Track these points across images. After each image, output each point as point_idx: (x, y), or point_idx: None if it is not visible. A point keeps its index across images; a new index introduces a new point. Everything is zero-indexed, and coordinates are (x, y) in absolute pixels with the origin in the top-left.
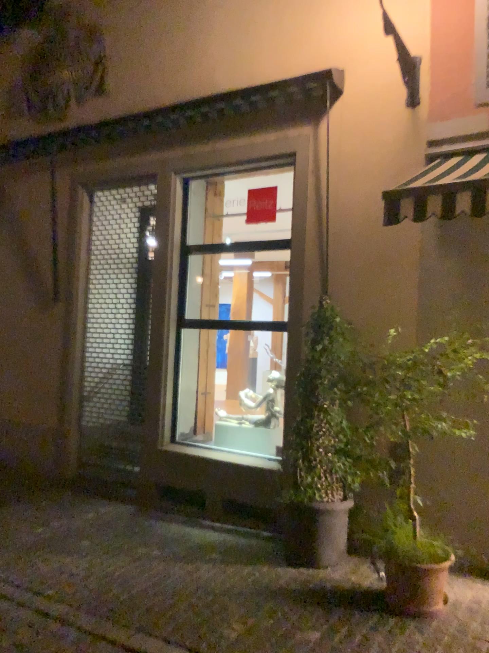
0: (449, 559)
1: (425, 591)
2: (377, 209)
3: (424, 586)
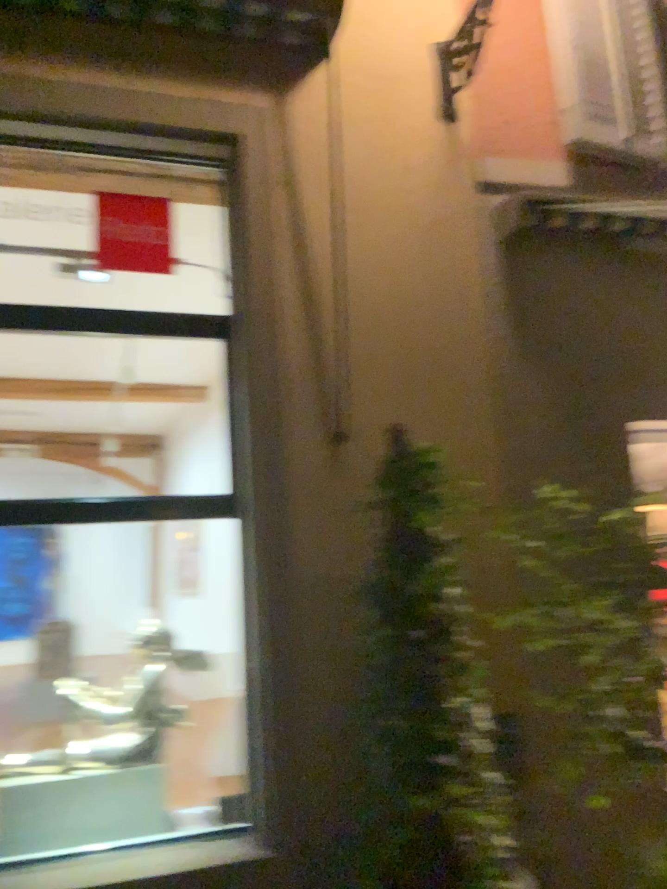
0: None
1: None
2: (419, 278)
3: None
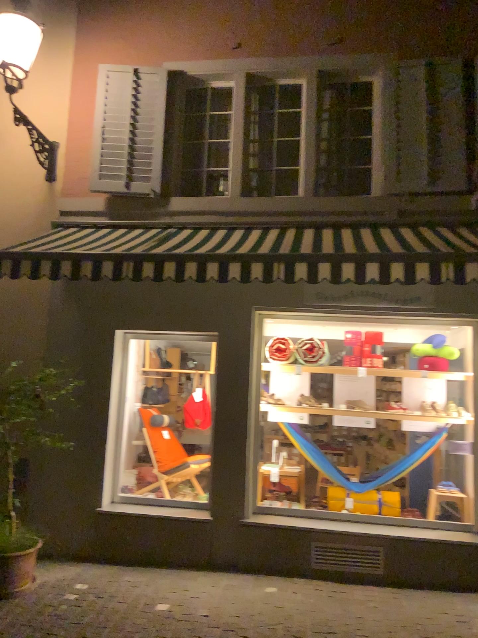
0: (32, 545)
1: (10, 575)
2: None
3: (9, 571)
